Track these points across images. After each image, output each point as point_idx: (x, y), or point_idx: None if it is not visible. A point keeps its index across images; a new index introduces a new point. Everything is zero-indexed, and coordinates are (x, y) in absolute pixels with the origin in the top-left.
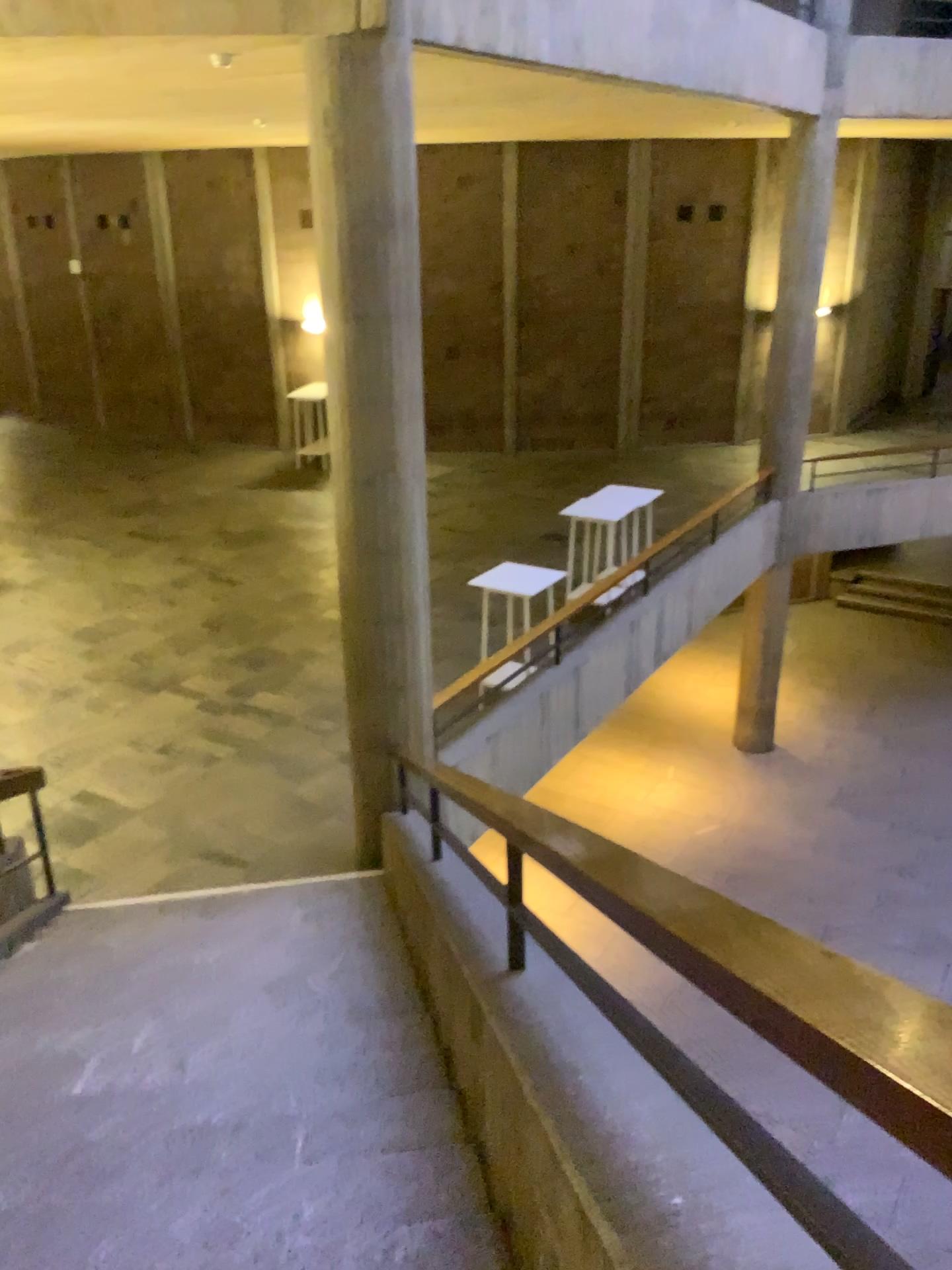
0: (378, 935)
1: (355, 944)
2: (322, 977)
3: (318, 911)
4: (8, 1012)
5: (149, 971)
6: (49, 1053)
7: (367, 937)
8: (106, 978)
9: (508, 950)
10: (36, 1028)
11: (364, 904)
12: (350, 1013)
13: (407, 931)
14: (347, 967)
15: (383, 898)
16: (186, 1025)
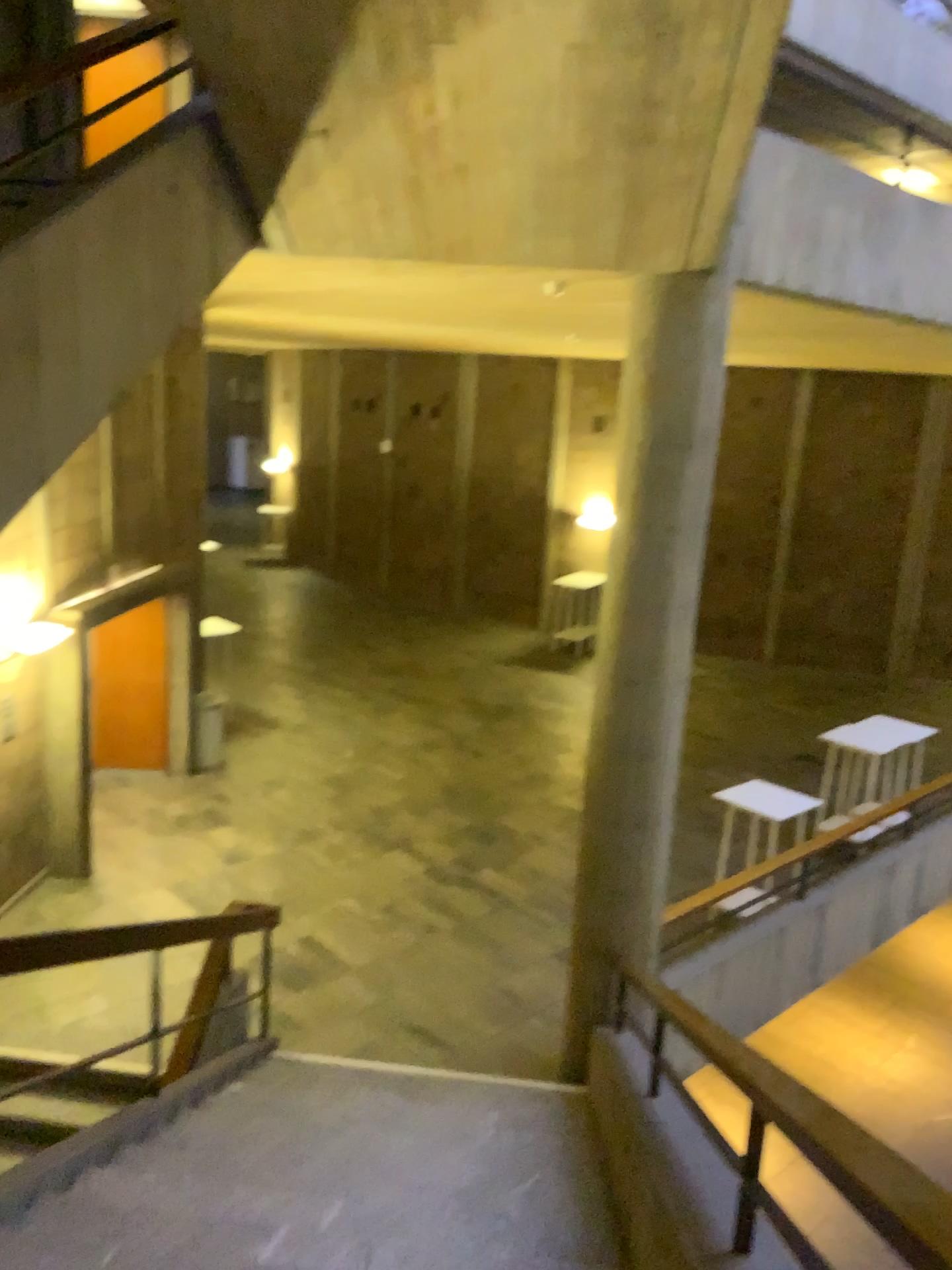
0: (576, 1160)
1: (551, 1164)
2: (513, 1194)
3: (516, 1118)
4: (208, 1152)
5: (342, 1141)
6: (240, 1207)
7: (564, 1160)
8: (301, 1139)
9: (728, 1223)
10: (231, 1177)
11: (564, 1121)
12: (540, 1243)
13: (609, 1165)
14: (540, 1189)
15: (584, 1119)
16: (372, 1212)
